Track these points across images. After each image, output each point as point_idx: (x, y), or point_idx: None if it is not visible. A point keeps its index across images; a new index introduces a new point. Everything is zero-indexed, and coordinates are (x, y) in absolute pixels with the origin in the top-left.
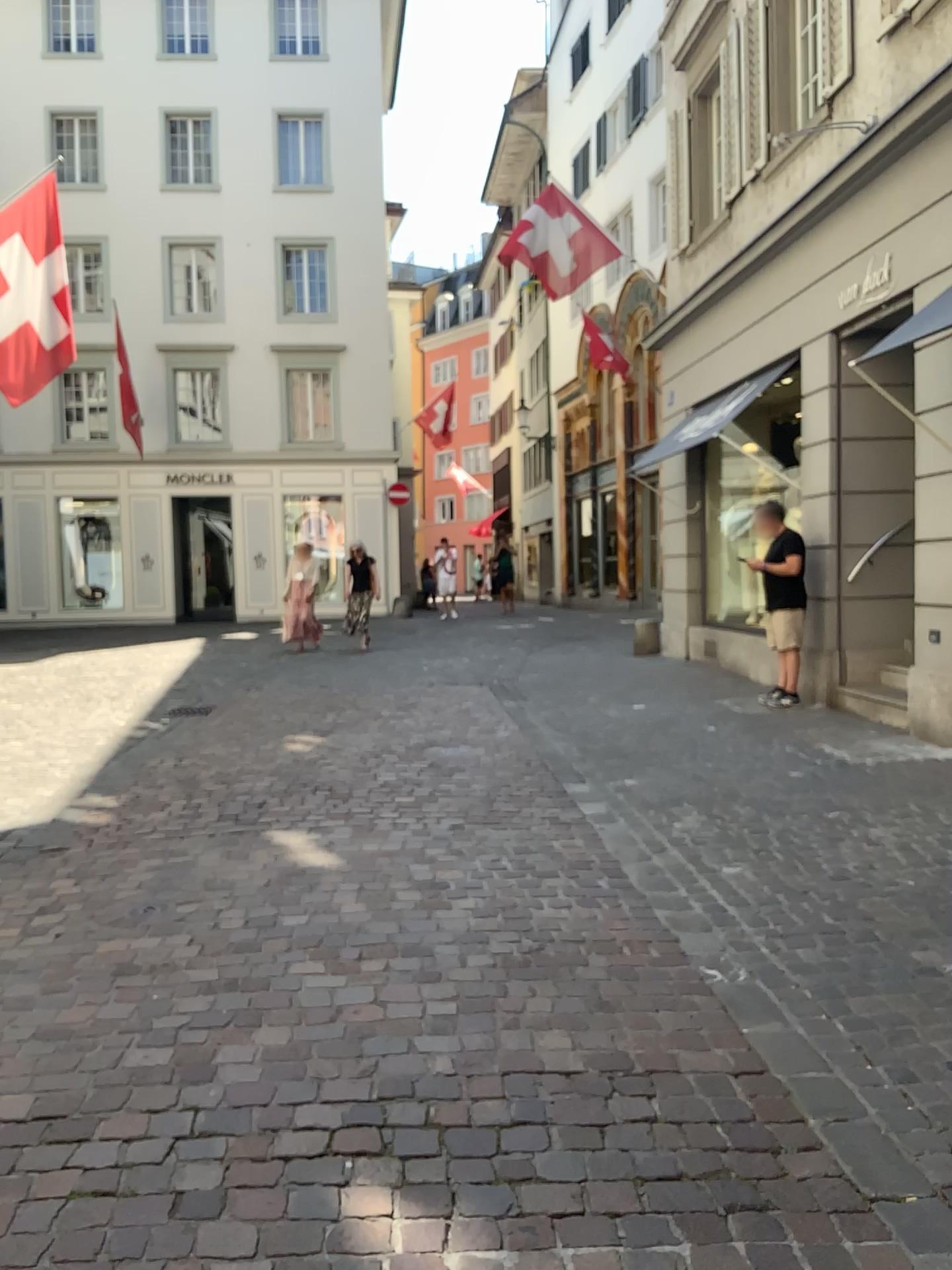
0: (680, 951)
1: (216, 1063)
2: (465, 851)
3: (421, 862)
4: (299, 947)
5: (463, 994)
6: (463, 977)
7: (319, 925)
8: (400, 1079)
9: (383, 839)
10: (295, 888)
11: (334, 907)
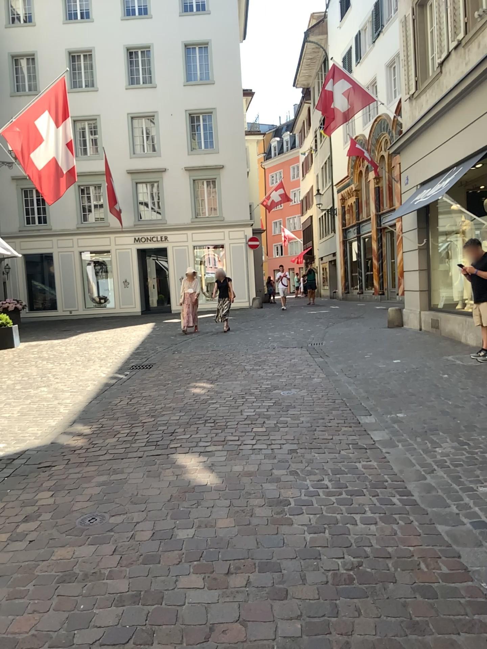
0: (464, 568)
1: None
2: (299, 473)
3: (271, 482)
4: (186, 561)
5: (305, 614)
6: (304, 596)
7: (201, 540)
8: None
9: (246, 463)
10: (187, 506)
11: (212, 522)
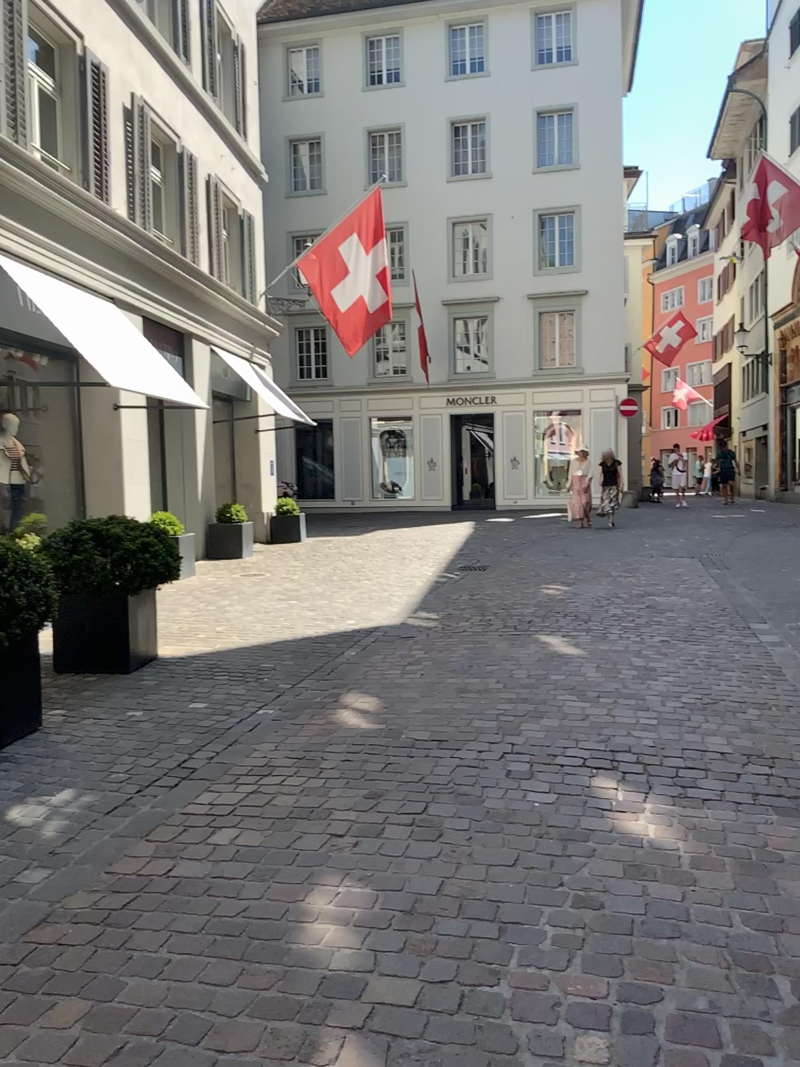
0: None
1: (521, 729)
2: (668, 652)
3: (638, 656)
4: (561, 689)
5: (660, 715)
6: (661, 709)
7: (573, 680)
8: (622, 744)
9: (613, 643)
10: (557, 662)
11: (582, 673)
